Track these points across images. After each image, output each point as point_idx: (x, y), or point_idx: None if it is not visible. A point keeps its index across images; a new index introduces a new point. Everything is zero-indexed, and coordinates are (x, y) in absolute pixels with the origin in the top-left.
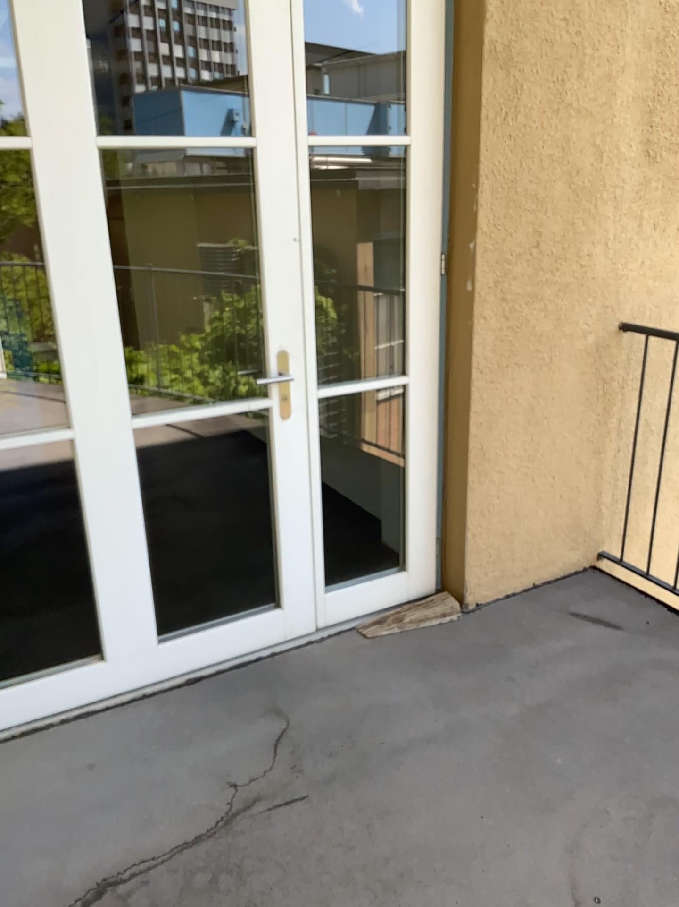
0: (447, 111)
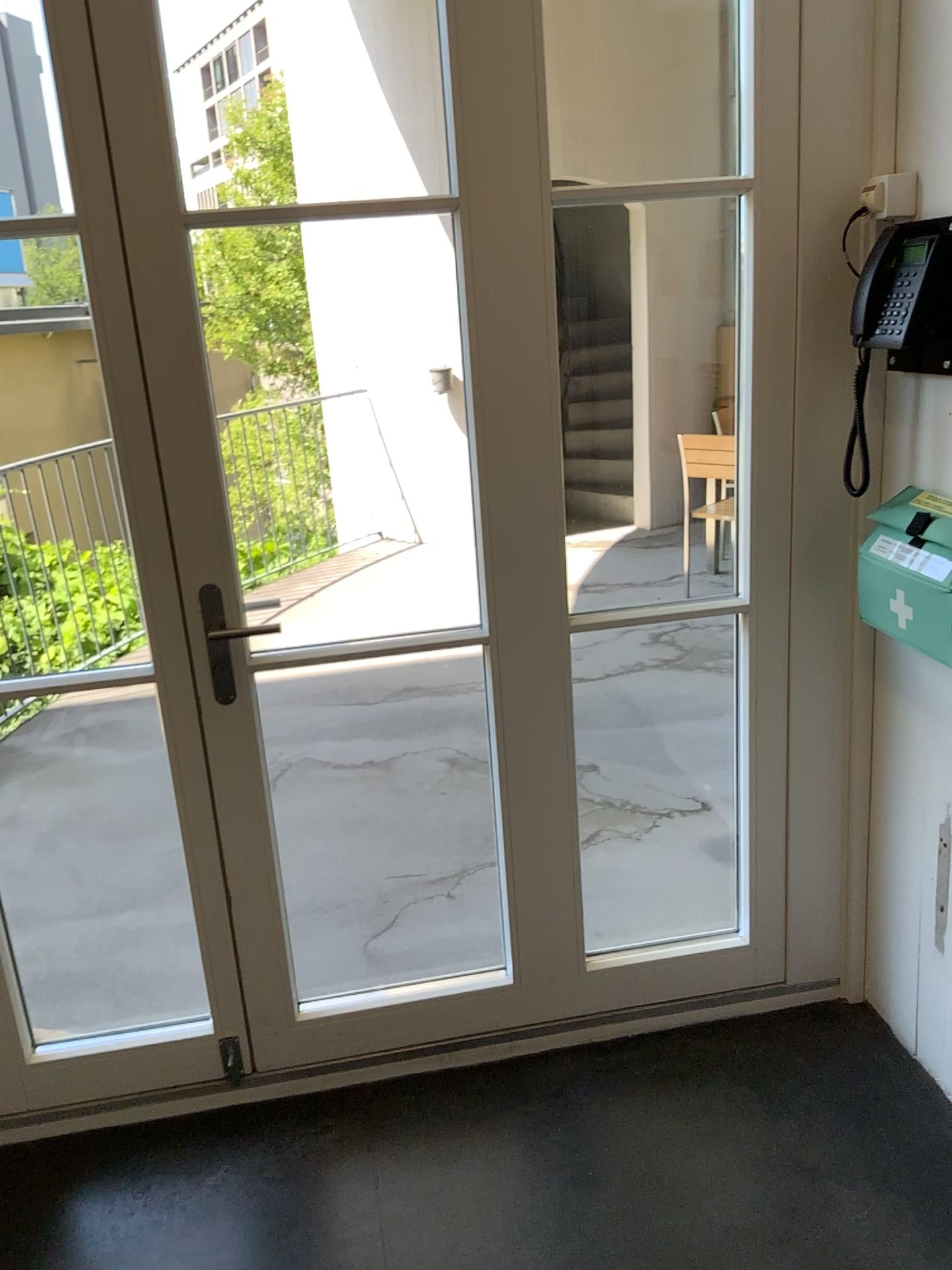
0: None
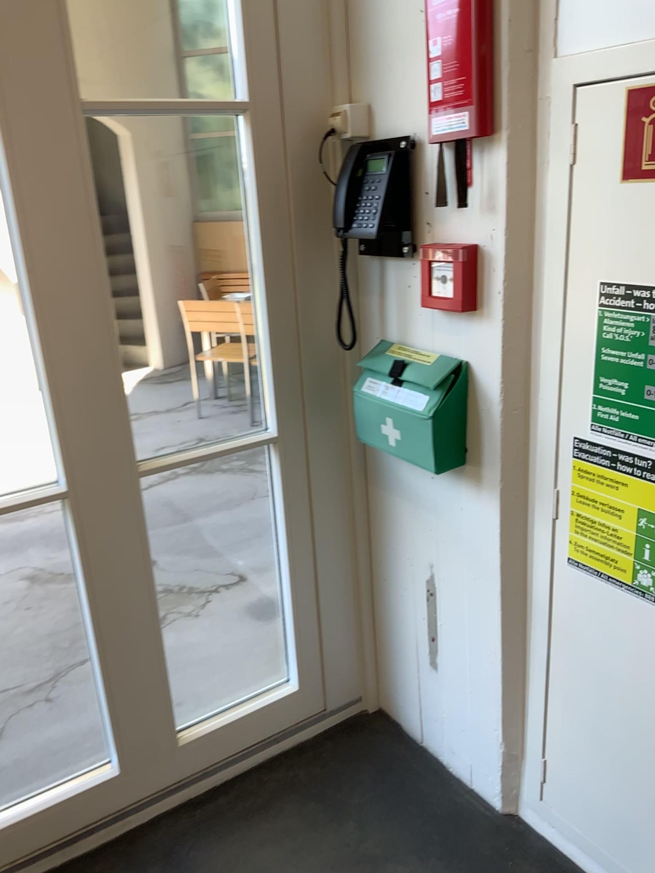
0: None
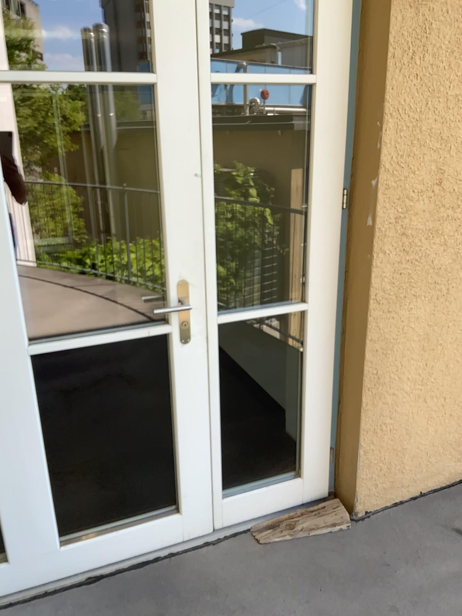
0: (354, 50)
